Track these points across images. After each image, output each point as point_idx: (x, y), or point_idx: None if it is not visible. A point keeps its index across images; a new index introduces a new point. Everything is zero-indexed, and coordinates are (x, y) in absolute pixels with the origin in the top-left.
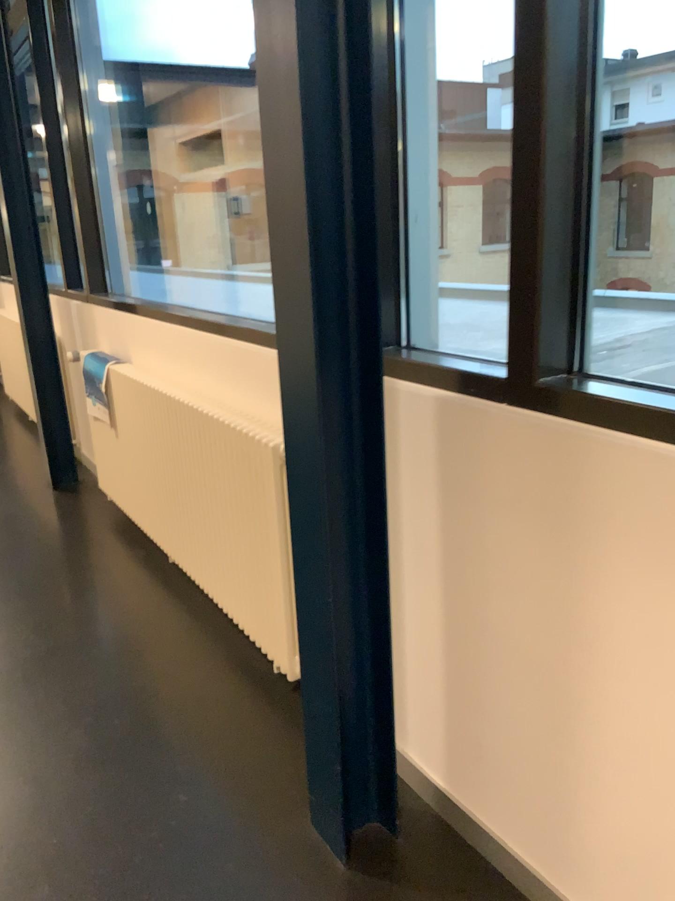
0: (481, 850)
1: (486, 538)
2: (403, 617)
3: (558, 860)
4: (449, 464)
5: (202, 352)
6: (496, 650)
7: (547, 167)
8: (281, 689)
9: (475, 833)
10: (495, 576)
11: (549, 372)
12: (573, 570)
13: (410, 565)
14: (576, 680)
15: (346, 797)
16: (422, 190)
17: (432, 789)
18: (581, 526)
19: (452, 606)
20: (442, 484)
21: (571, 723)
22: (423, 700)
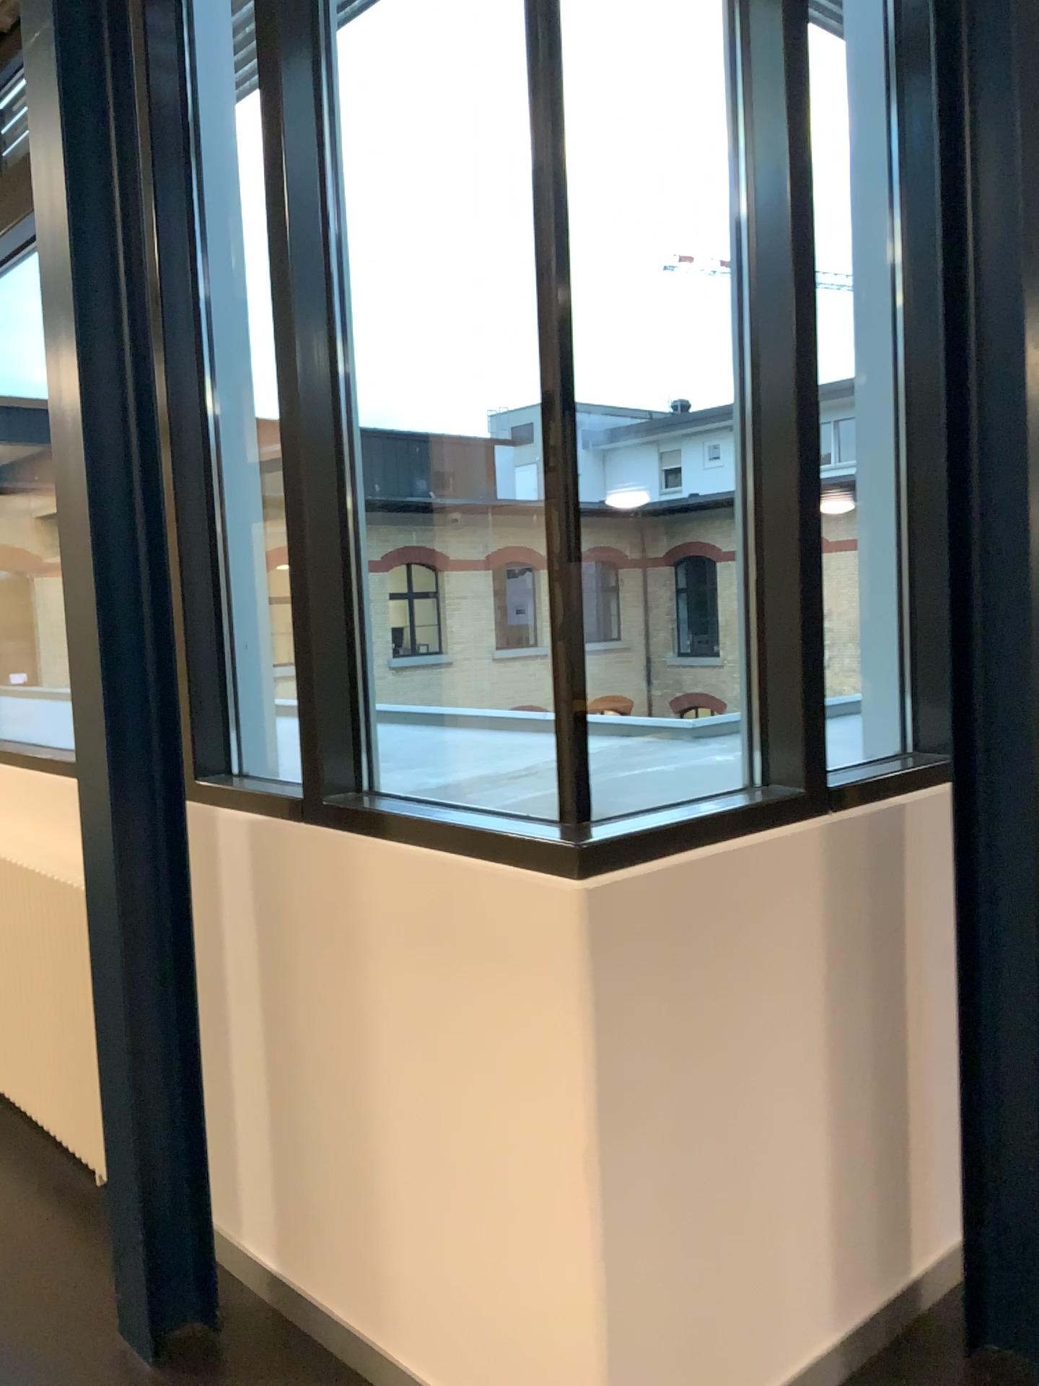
0: (309, 1332)
1: (294, 961)
2: (230, 1074)
3: (374, 1310)
4: (260, 888)
5: (24, 793)
6: (310, 1083)
7: (317, 608)
8: (102, 1208)
9: (304, 1316)
10: (303, 1000)
11: (335, 788)
12: (357, 975)
13: (234, 1010)
14: (369, 1092)
15: (155, 1291)
16: (244, 617)
17: (265, 1280)
18: (358, 930)
19: (272, 1046)
20: (256, 911)
21: (370, 1141)
22: (255, 1172)
